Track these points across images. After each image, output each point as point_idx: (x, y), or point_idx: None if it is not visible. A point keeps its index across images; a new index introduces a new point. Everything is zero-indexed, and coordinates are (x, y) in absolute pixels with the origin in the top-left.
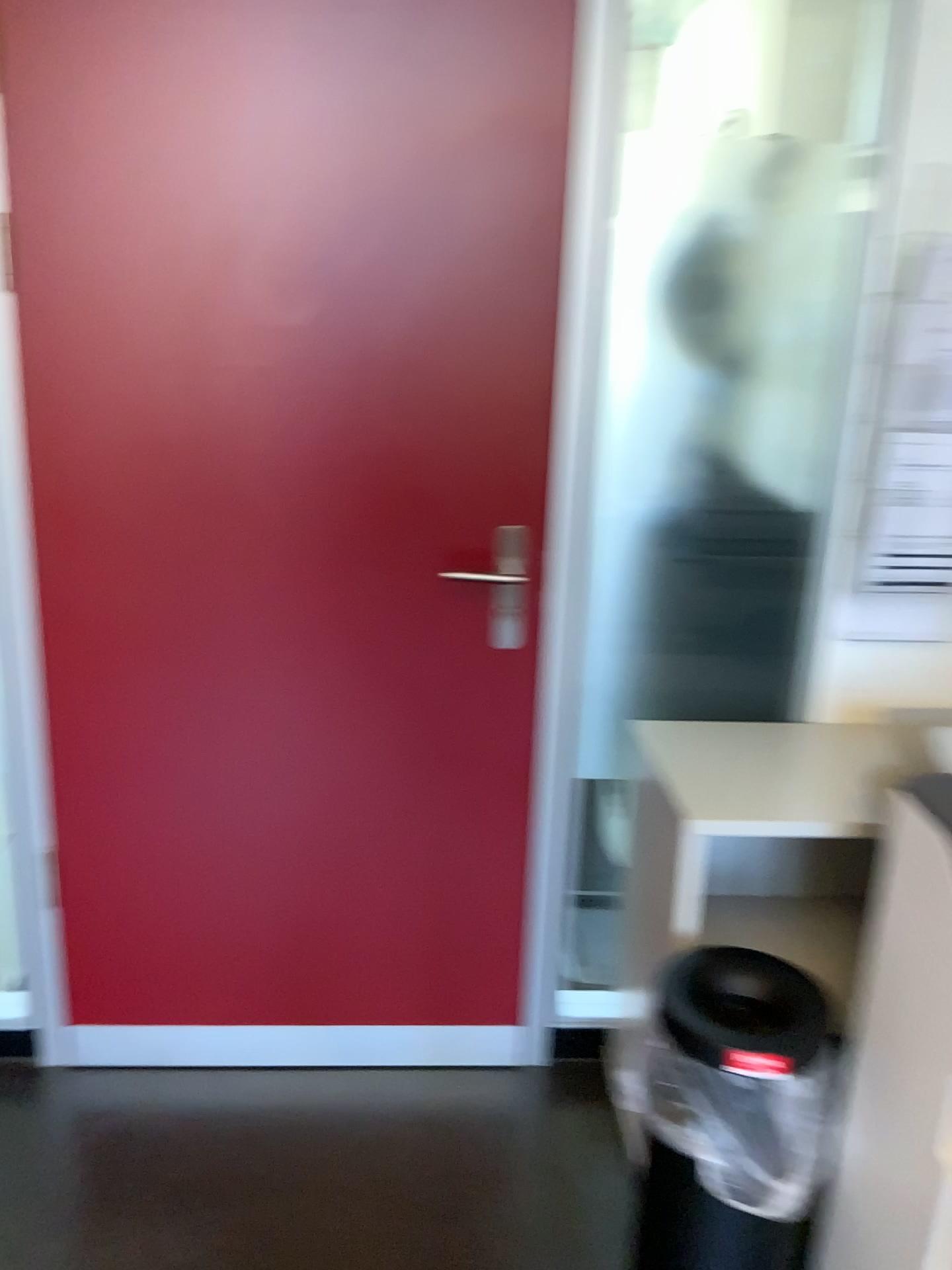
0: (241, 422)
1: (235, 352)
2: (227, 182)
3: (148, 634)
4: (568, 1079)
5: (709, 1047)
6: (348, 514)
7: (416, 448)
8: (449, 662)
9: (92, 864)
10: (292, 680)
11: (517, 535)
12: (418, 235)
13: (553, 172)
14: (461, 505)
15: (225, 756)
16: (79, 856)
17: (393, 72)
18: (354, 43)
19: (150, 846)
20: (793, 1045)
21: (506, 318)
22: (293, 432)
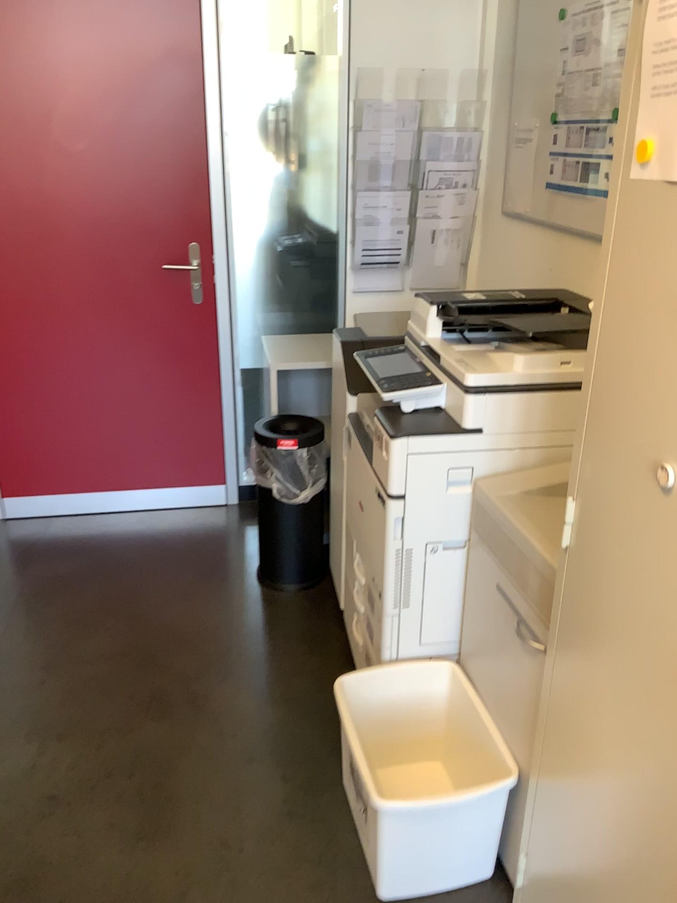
0: (60, 199)
1: (54, 166)
2: (42, 85)
3: (26, 304)
4: (247, 506)
5: (275, 444)
6: (115, 241)
7: (144, 208)
8: (171, 310)
9: (10, 418)
10: (98, 323)
11: (196, 248)
12: (134, 108)
13: (193, 76)
14: (168, 235)
15: (69, 361)
16: (4, 415)
17: (114, 32)
18: (94, 19)
19: (38, 408)
20: (307, 440)
21: (179, 145)
22: (85, 203)
